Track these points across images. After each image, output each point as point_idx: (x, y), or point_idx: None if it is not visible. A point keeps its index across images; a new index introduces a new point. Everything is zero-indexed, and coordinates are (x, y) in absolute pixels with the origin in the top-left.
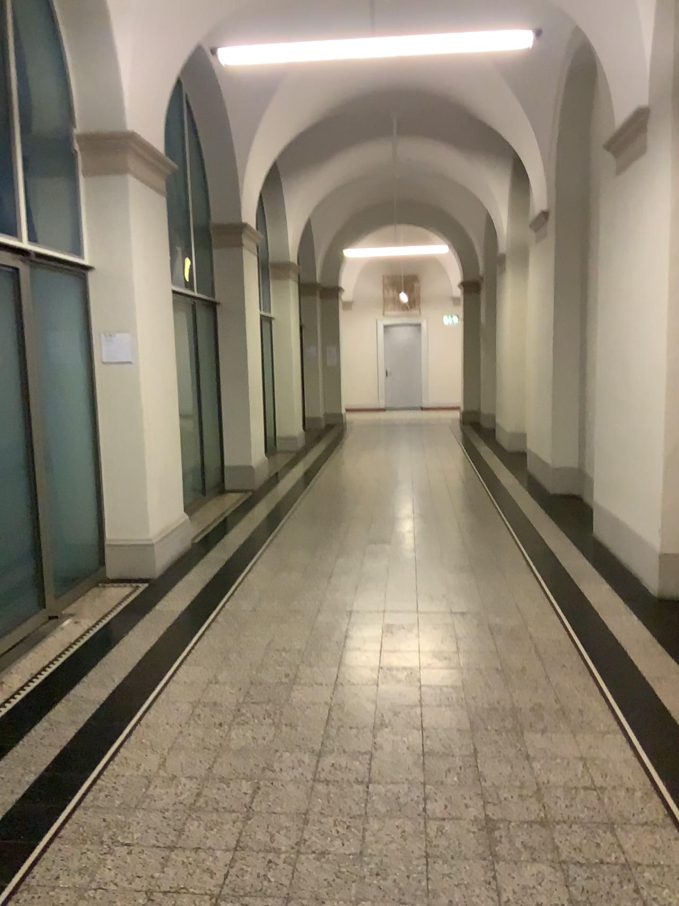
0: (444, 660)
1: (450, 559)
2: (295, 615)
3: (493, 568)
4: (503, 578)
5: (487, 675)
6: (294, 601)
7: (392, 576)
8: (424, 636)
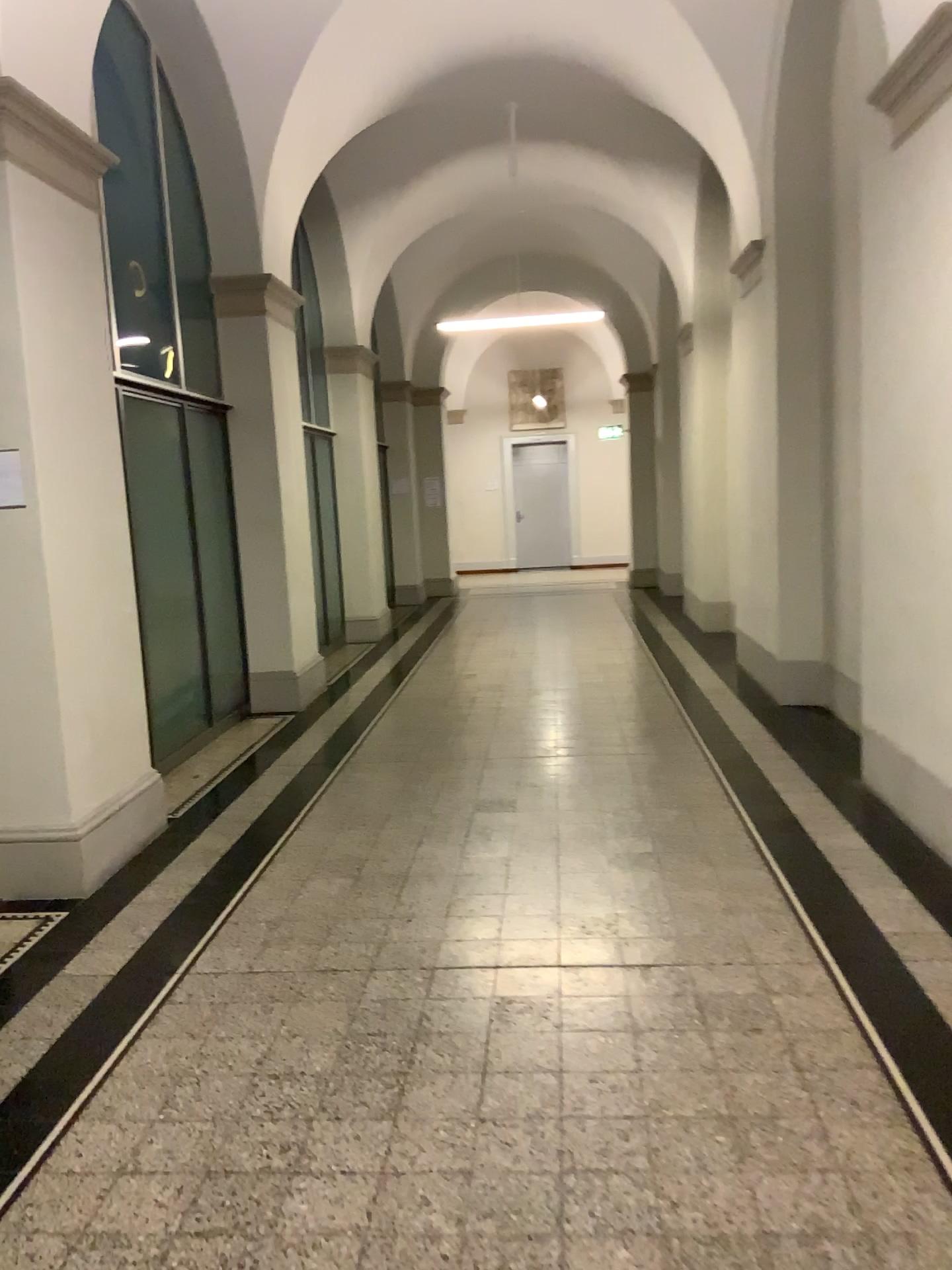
0: (610, 1095)
1: (618, 842)
2: (325, 979)
3: (696, 858)
4: (714, 883)
5: (700, 1137)
6: (328, 944)
7: (514, 880)
8: (568, 1030)
